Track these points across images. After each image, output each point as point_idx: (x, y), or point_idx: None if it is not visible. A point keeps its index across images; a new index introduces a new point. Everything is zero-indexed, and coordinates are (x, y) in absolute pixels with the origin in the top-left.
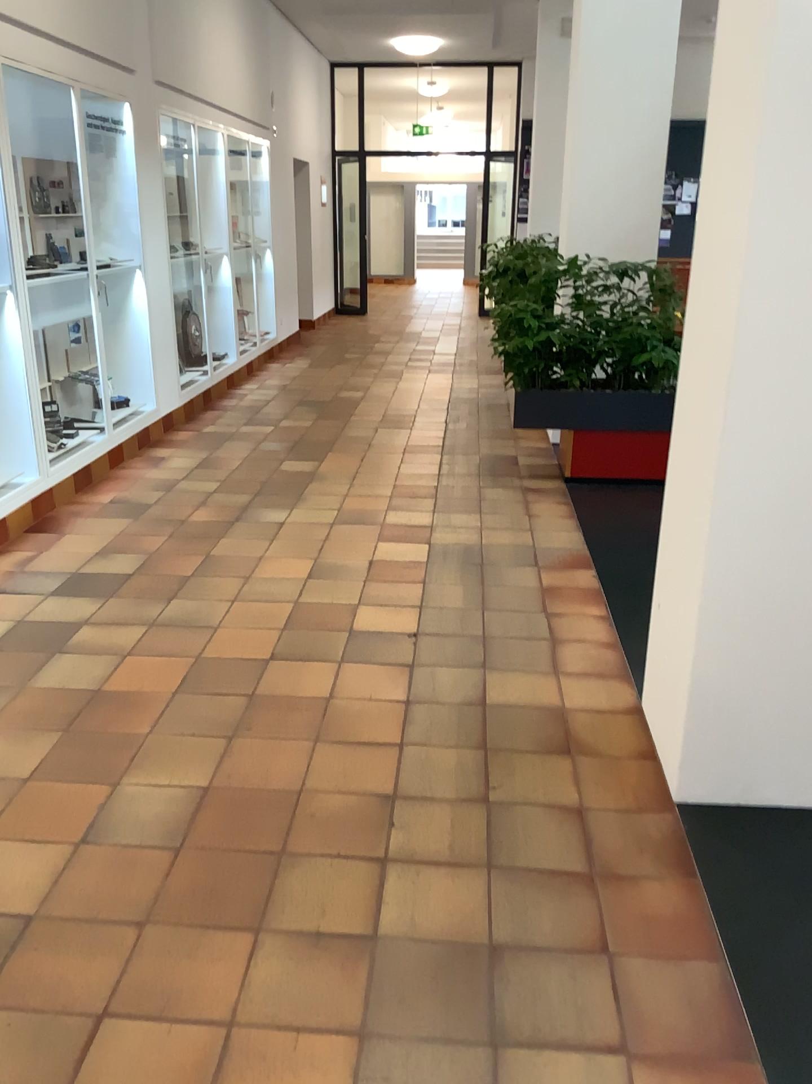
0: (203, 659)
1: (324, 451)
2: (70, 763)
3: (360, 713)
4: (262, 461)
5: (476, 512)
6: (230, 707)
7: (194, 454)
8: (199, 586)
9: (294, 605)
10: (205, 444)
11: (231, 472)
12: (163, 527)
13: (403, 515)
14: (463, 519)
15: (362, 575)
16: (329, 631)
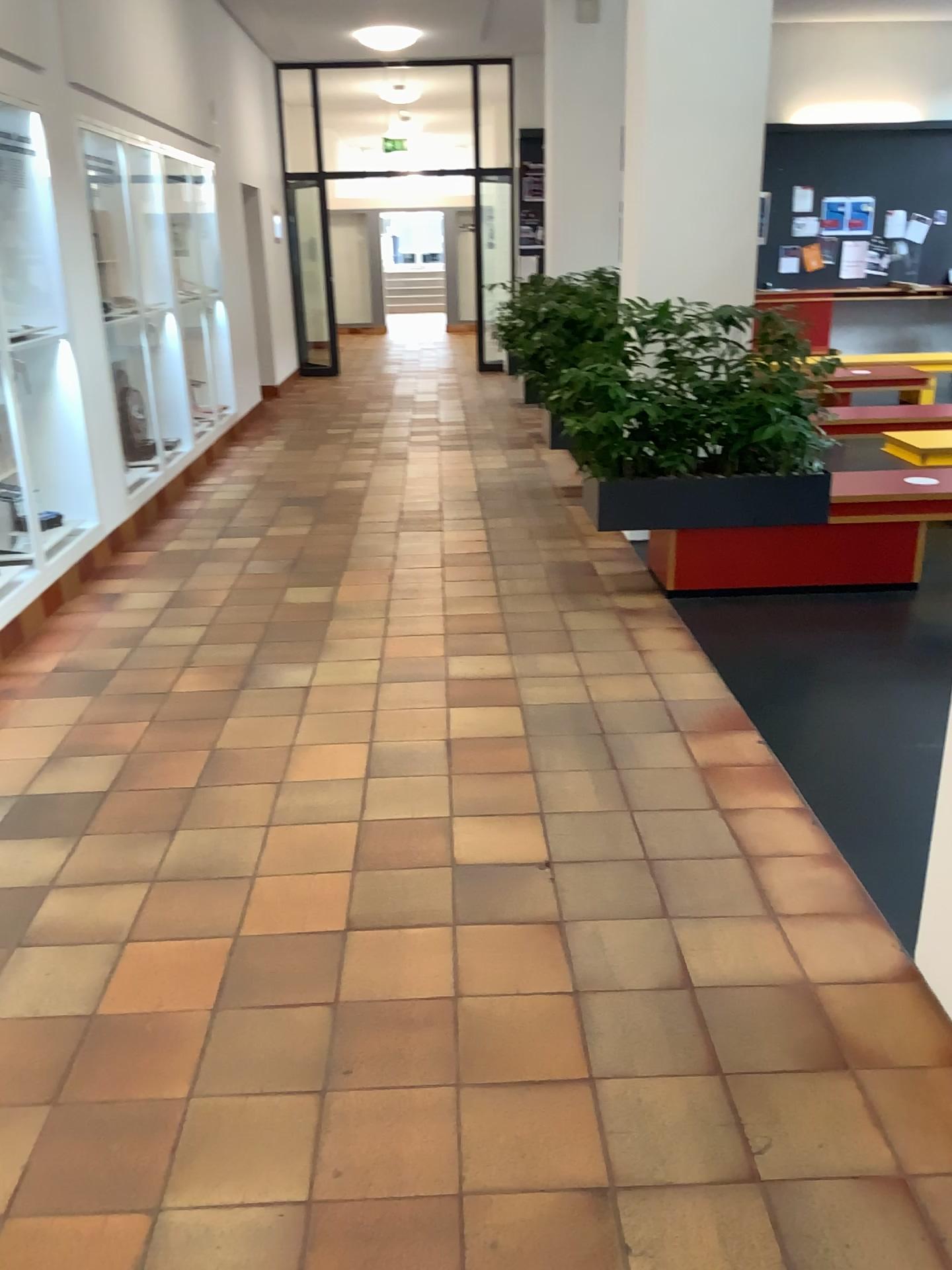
0: (245, 935)
1: (337, 571)
2: (70, 1175)
3: (508, 1016)
4: (256, 589)
5: (566, 651)
6: (307, 1027)
7: (161, 585)
8: (211, 802)
9: (358, 824)
10: (175, 570)
11: (218, 610)
12: (139, 705)
13: (470, 662)
14: (551, 662)
15: (440, 763)
16: (420, 865)
